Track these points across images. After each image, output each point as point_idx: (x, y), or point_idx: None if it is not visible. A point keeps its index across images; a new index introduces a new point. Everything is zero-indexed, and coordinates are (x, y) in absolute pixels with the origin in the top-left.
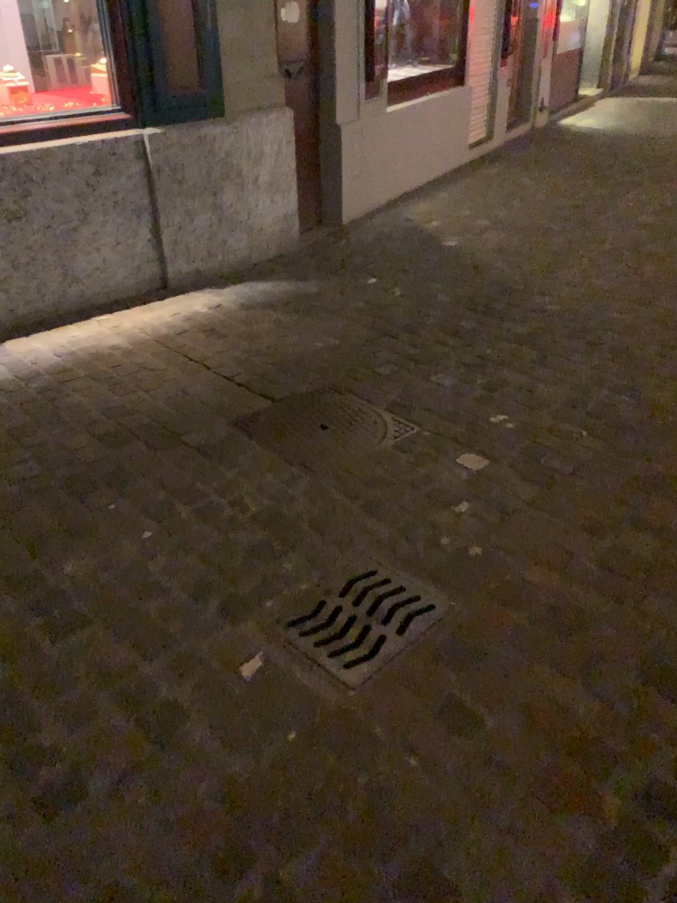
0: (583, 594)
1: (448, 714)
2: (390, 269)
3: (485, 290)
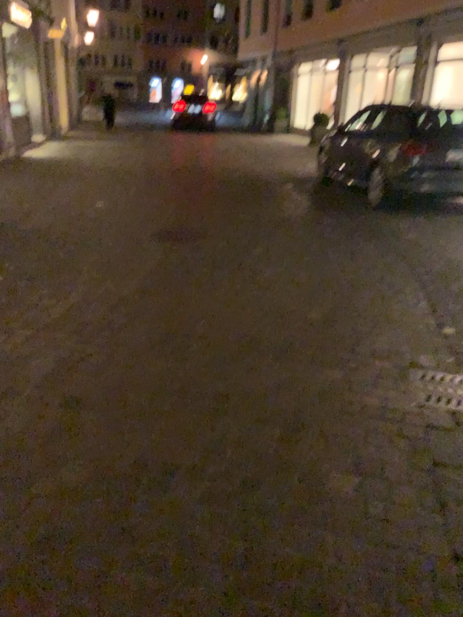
0: (47, 302)
1: (1, 333)
2: None
3: None
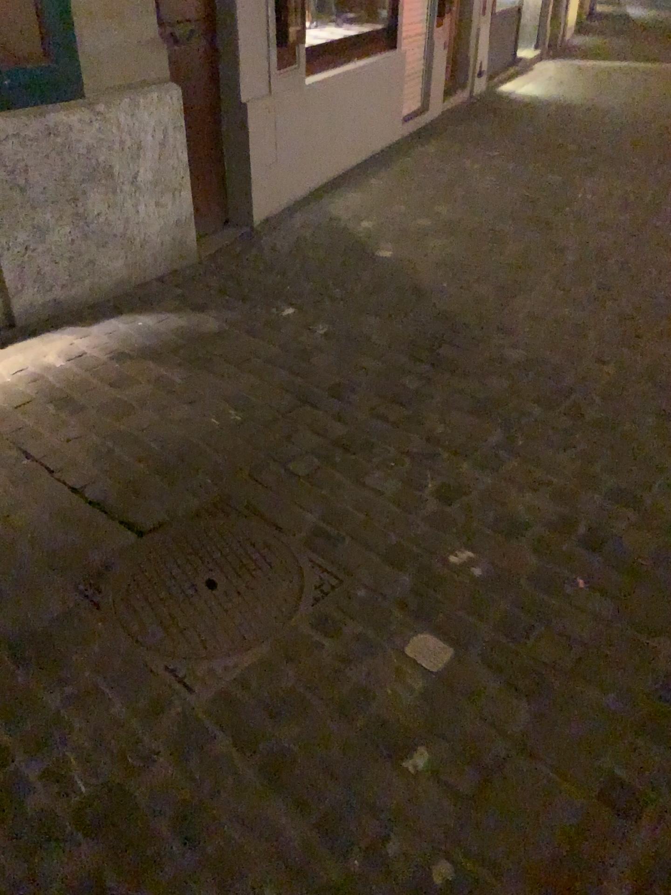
0: None
1: None
2: (311, 296)
3: (431, 329)
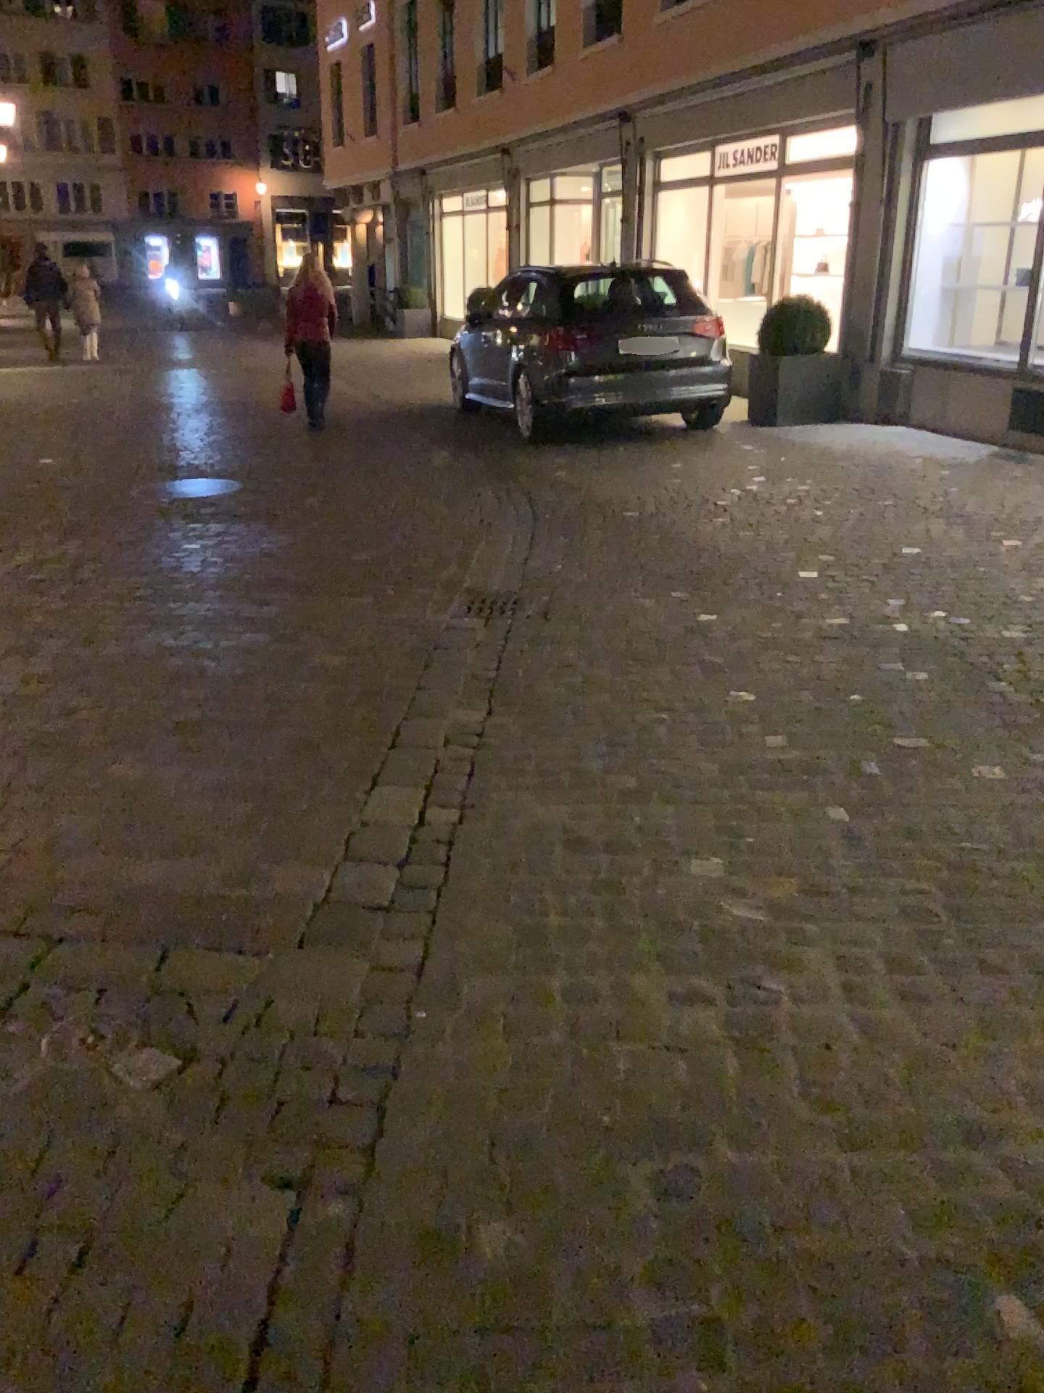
0: None
1: None
2: None
3: None
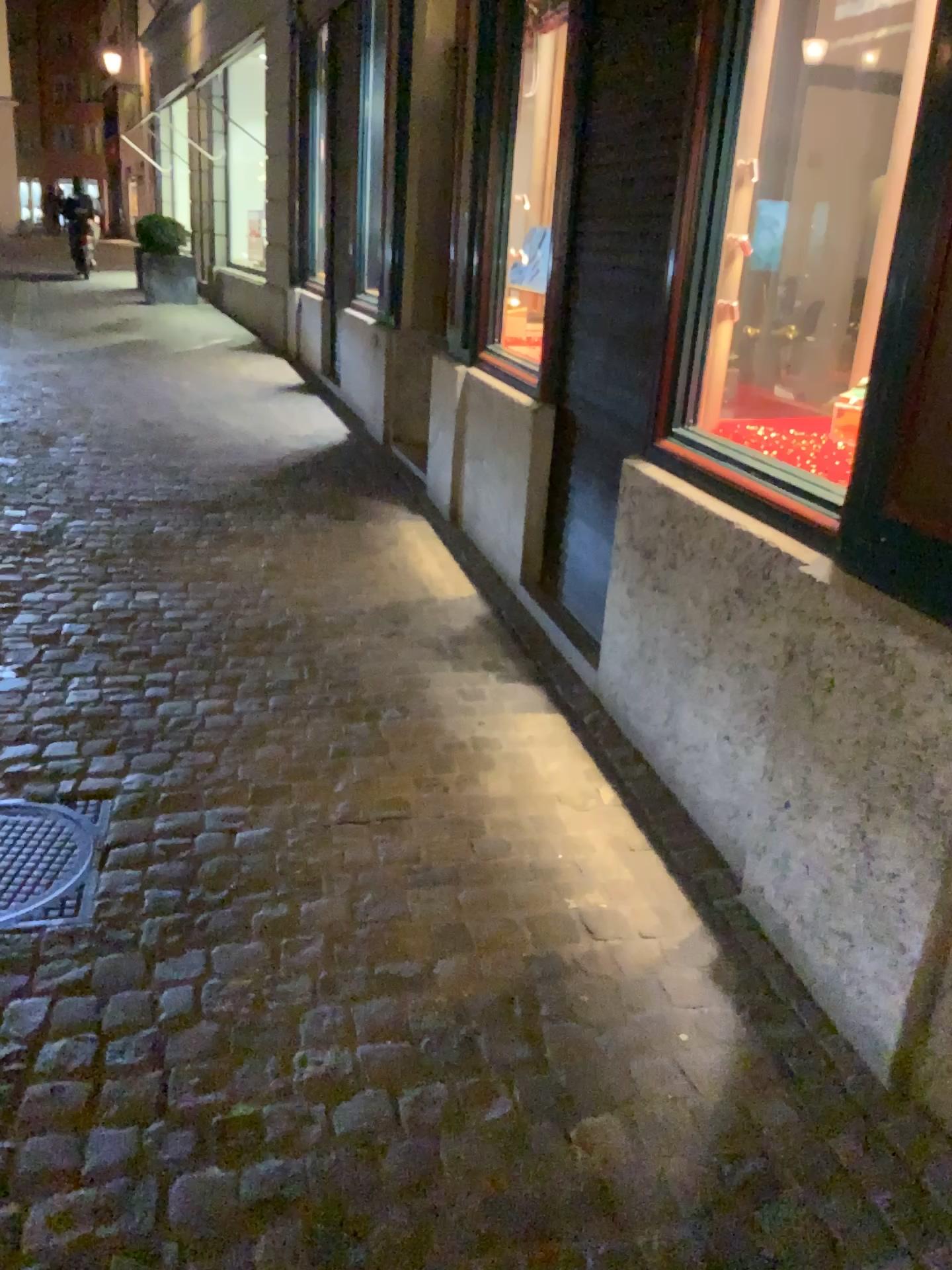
0: None
1: None
2: None
3: None
